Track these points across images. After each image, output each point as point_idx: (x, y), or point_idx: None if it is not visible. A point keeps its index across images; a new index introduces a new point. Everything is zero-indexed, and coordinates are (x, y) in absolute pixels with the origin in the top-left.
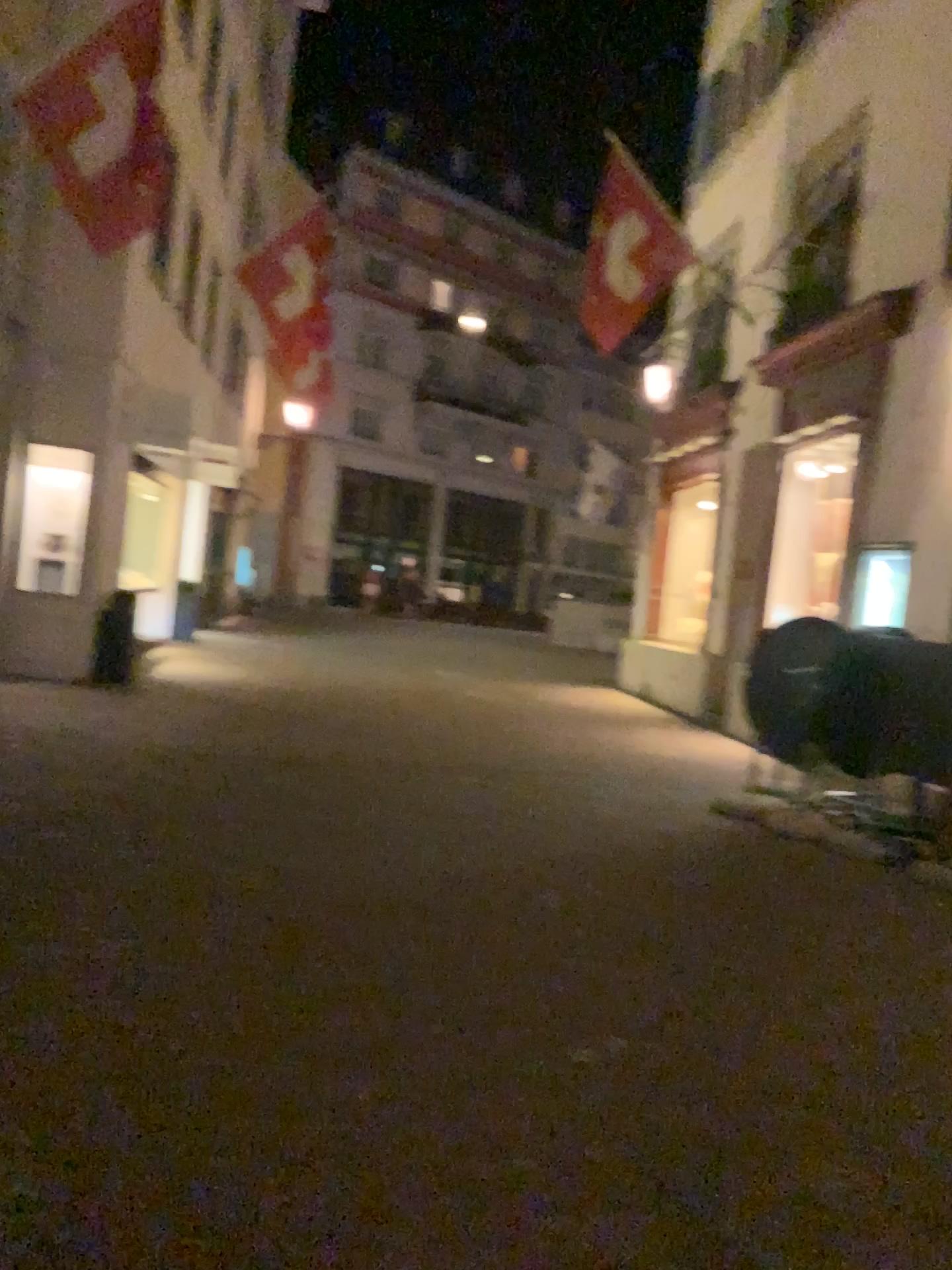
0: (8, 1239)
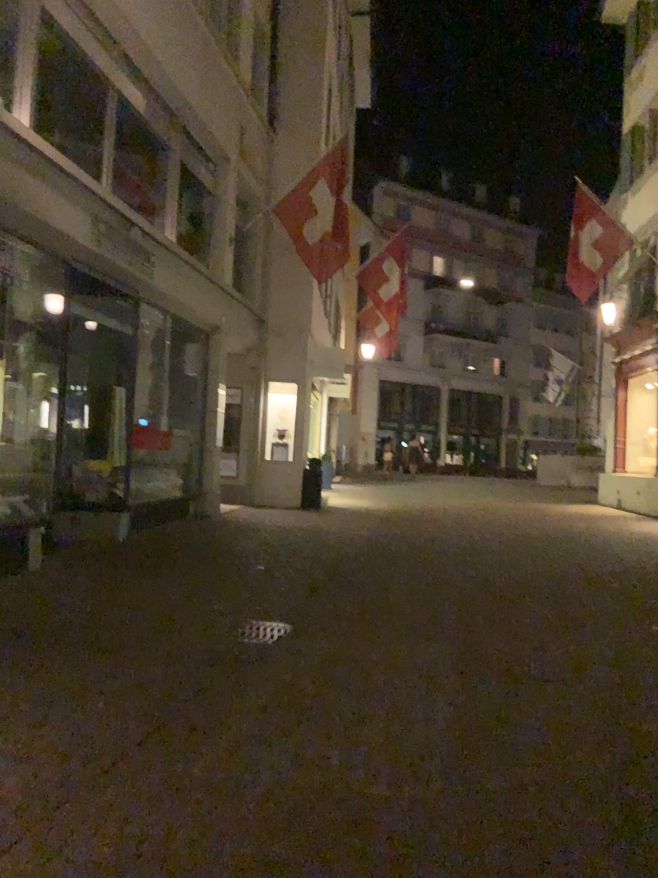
0: (468, 662)
